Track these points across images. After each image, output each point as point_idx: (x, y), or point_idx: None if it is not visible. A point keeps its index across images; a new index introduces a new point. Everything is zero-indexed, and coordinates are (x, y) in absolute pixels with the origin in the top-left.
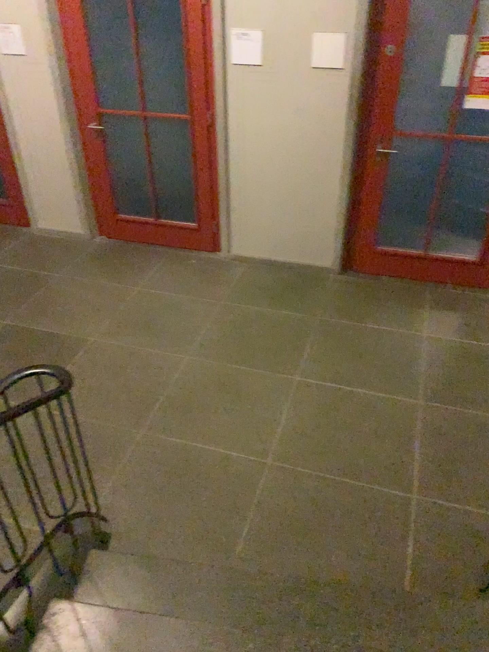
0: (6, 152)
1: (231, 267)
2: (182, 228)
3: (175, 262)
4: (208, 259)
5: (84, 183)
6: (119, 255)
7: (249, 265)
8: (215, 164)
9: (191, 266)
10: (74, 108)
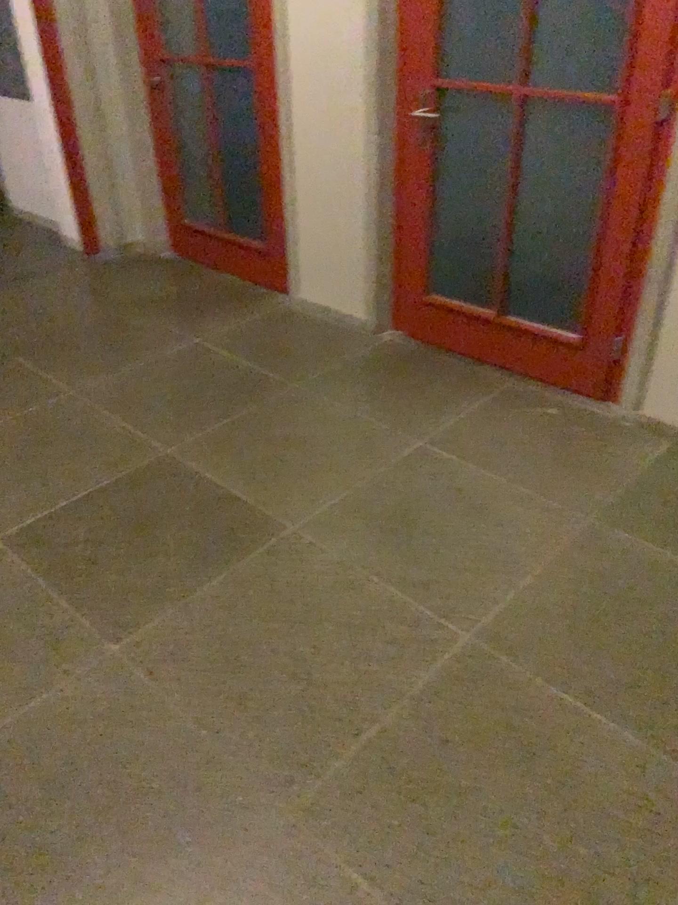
0: (272, 155)
1: (629, 438)
2: (545, 339)
3: (515, 402)
4: (582, 412)
5: (384, 223)
6: (414, 368)
7: (671, 444)
8: (649, 213)
9: (544, 419)
10: (394, 79)
